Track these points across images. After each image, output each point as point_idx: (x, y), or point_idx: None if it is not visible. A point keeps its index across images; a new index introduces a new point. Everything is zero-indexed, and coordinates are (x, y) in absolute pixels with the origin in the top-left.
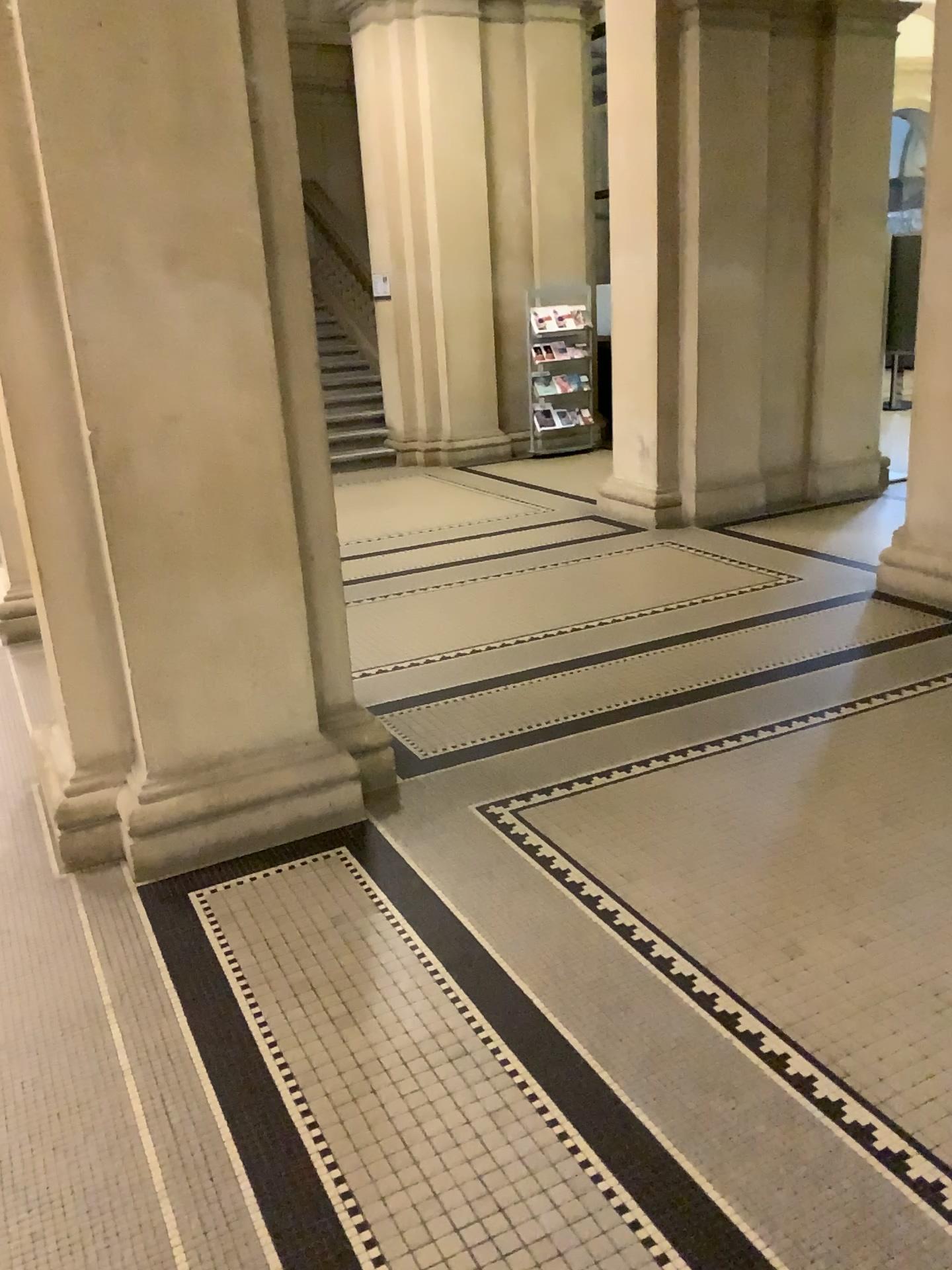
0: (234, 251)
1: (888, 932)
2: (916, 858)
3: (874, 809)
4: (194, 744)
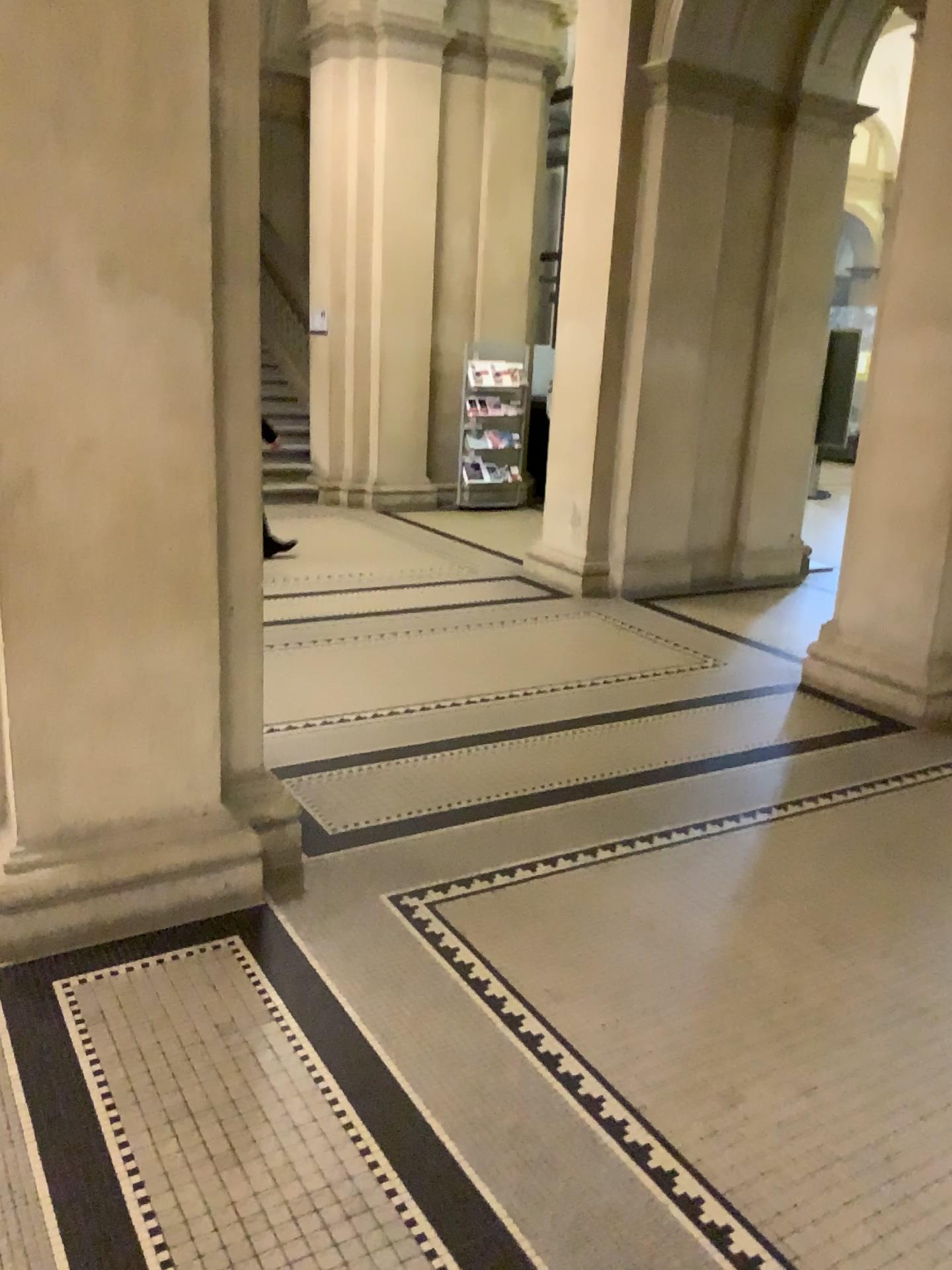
0: (179, 266)
1: (837, 1081)
2: (862, 992)
3: (816, 931)
4: (78, 809)
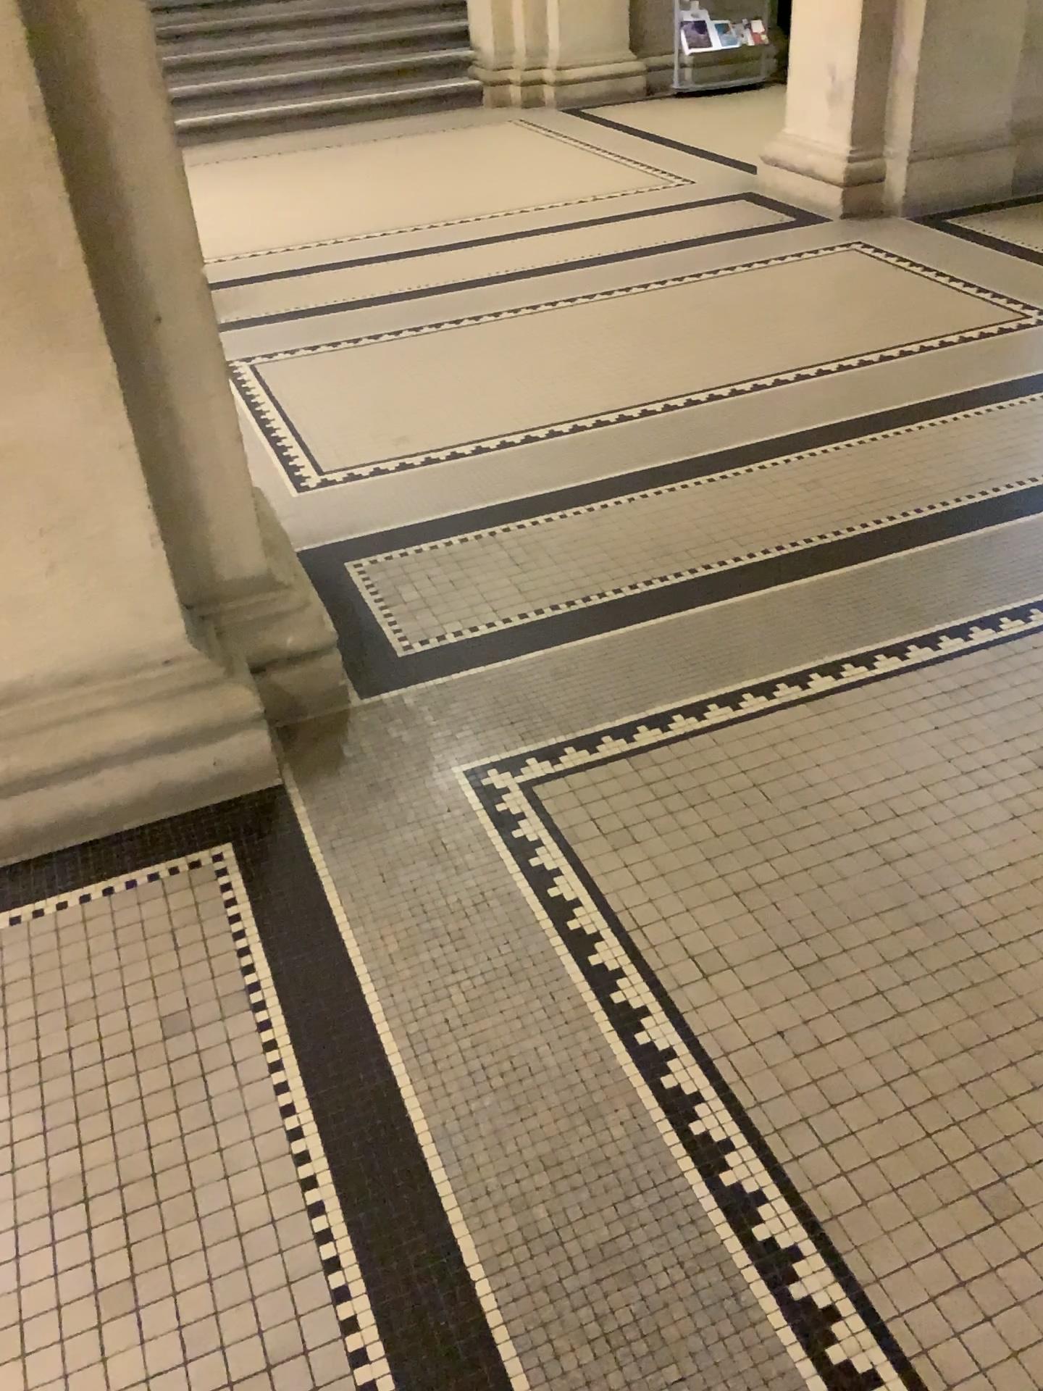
0: None
1: None
2: None
3: None
4: None
